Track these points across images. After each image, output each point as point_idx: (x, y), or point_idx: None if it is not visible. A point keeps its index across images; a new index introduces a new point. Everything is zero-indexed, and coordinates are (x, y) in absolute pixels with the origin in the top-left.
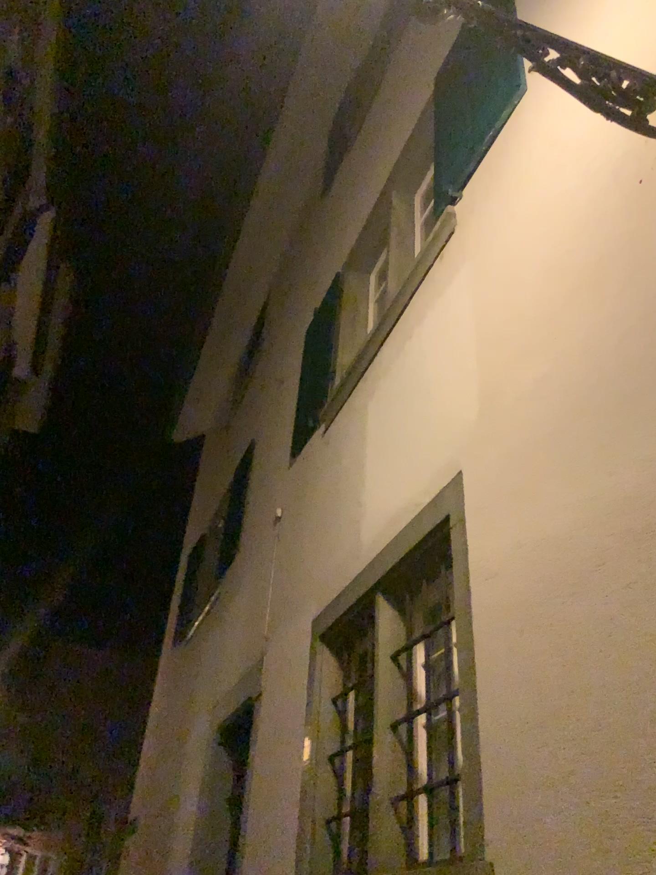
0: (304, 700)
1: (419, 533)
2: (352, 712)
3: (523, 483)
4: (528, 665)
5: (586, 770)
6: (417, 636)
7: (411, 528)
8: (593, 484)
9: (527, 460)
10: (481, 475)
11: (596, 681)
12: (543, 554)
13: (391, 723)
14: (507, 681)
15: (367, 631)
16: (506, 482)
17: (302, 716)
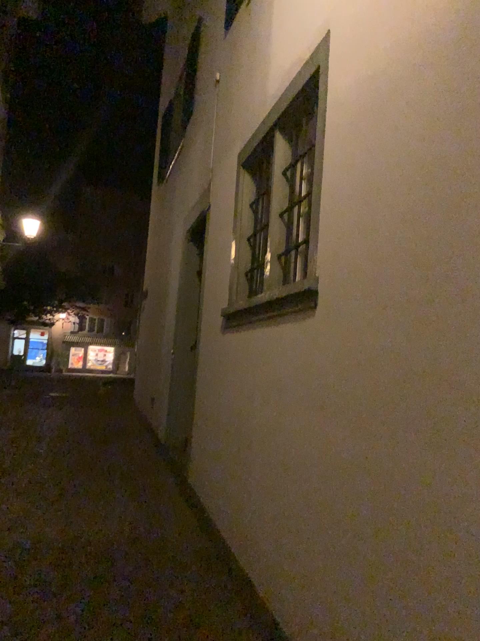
0: (233, 206)
1: (301, 83)
2: (260, 210)
3: (362, 37)
4: (349, 165)
5: (367, 221)
6: (296, 156)
7: (295, 79)
8: (401, 34)
9: (367, 18)
10: (340, 33)
11: (380, 169)
12: (366, 90)
13: (280, 212)
14: (338, 177)
15: (269, 157)
16: (353, 37)
17: (232, 215)
